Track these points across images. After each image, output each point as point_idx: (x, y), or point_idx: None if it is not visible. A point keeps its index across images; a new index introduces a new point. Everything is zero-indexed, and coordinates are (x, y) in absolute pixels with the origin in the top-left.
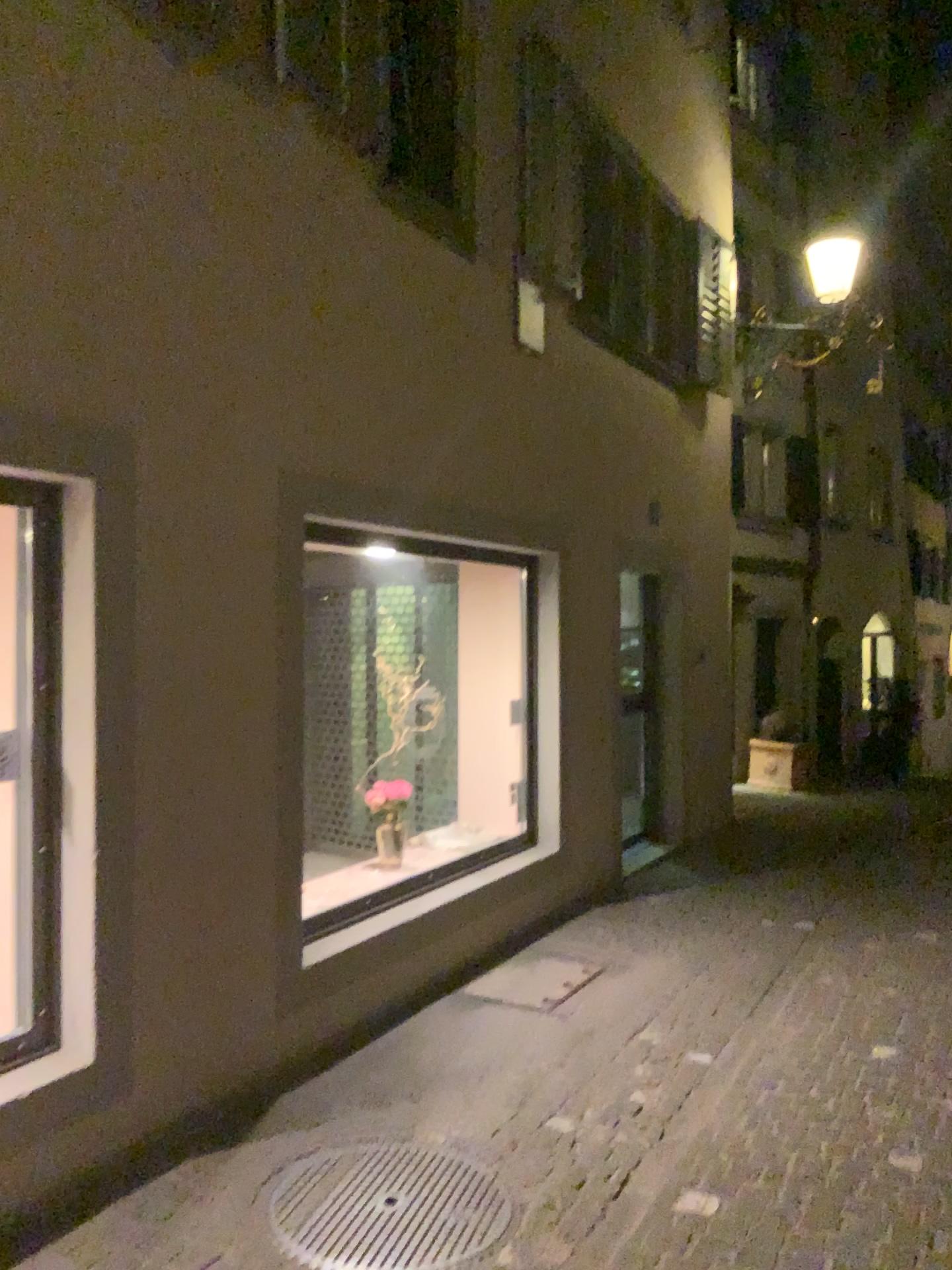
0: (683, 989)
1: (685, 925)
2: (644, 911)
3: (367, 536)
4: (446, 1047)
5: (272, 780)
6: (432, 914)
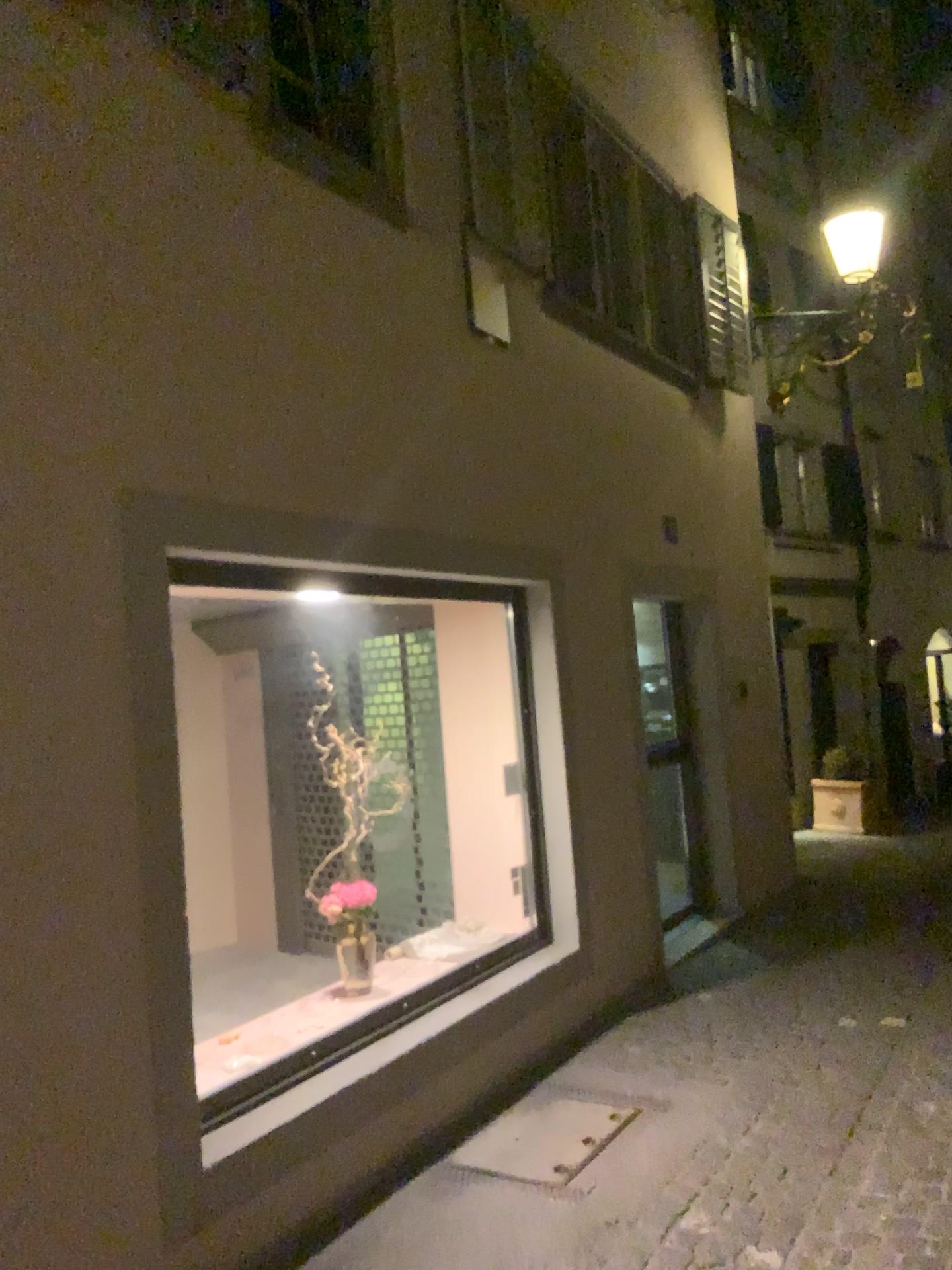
0: (743, 1136)
1: (744, 1030)
2: (693, 1012)
3: (279, 573)
4: (416, 1260)
5: (136, 912)
6: (406, 1055)
